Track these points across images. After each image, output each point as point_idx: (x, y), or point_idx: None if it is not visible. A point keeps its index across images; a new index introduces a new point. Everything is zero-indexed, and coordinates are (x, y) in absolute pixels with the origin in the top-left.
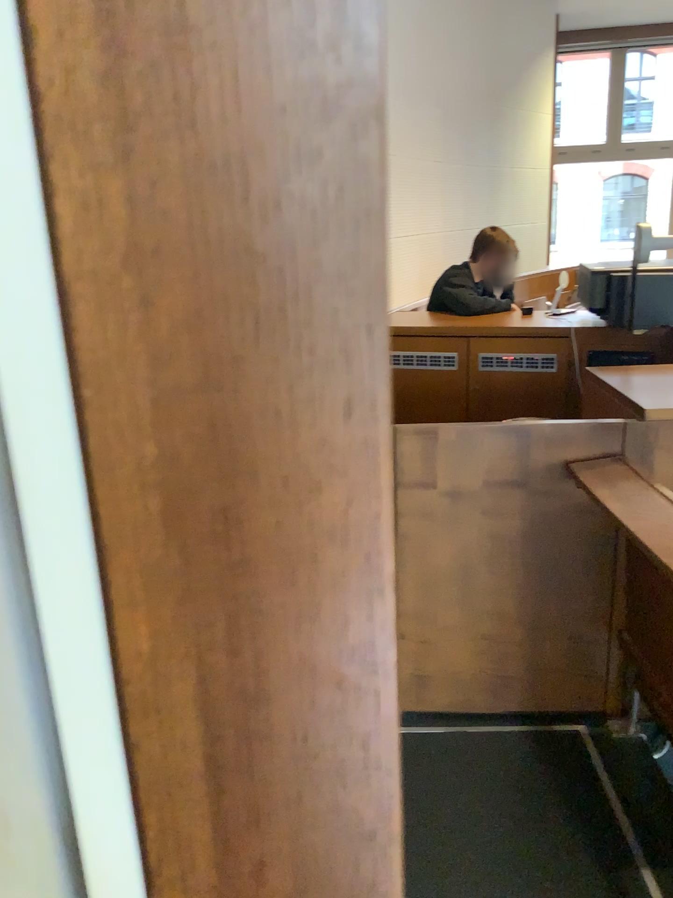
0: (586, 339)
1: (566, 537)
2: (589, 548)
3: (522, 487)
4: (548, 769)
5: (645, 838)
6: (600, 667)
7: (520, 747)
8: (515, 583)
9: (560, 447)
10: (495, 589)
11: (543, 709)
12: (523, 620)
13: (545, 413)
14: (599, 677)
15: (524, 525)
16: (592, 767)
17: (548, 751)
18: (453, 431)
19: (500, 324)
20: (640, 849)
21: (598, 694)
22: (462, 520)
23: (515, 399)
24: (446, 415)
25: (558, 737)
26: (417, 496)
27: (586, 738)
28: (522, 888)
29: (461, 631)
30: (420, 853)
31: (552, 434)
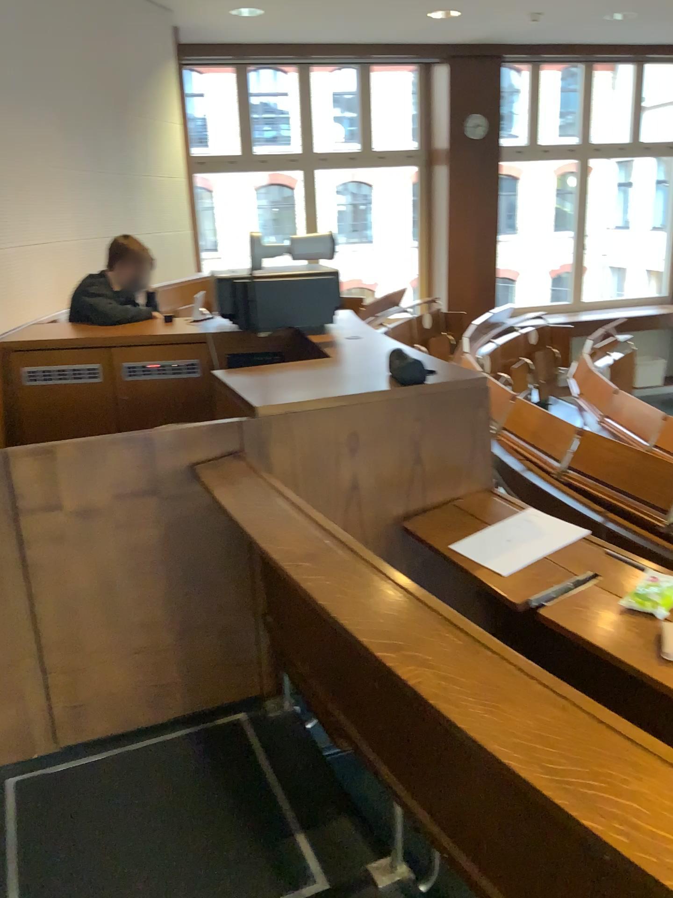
0: (219, 342)
1: (199, 537)
2: (222, 544)
3: (149, 495)
4: (208, 765)
5: (294, 804)
6: (250, 655)
7: (181, 751)
8: (156, 591)
9: (181, 451)
10: (137, 601)
11: (202, 708)
12: (170, 626)
13: (191, 418)
14: (250, 664)
15: (156, 532)
16: (249, 751)
17: (208, 747)
18: (70, 448)
19: (136, 334)
20: (290, 816)
21: (251, 679)
22: (92, 538)
23: (161, 407)
24: (92, 430)
25: (217, 730)
26: (39, 521)
27: (243, 725)
28: (182, 891)
29: (109, 651)
30: (75, 893)
31: (171, 440)
